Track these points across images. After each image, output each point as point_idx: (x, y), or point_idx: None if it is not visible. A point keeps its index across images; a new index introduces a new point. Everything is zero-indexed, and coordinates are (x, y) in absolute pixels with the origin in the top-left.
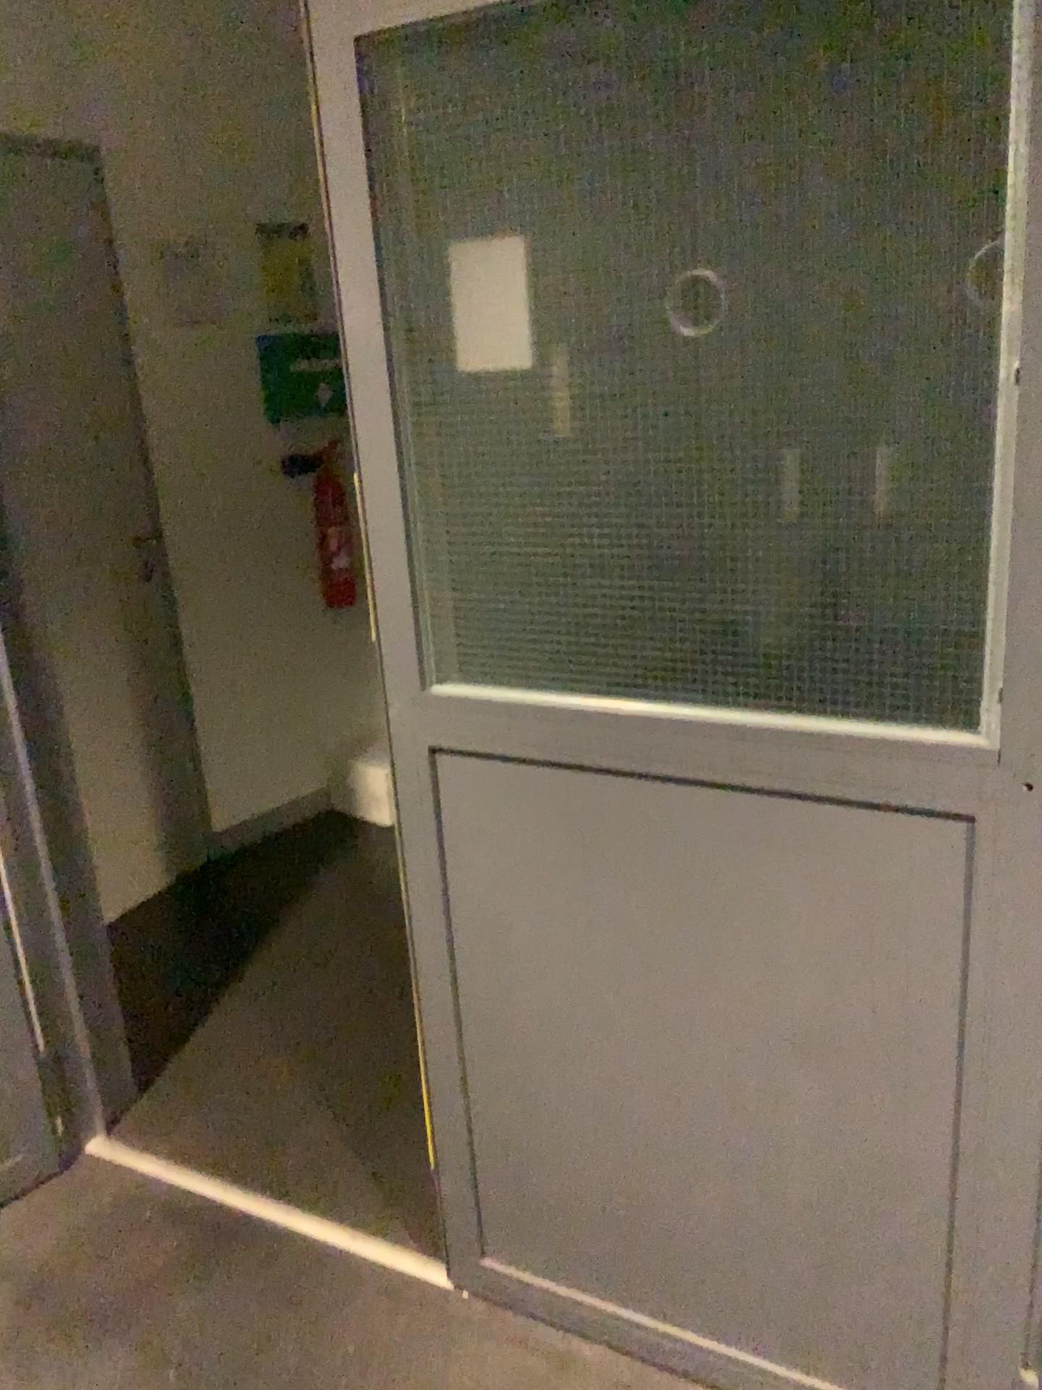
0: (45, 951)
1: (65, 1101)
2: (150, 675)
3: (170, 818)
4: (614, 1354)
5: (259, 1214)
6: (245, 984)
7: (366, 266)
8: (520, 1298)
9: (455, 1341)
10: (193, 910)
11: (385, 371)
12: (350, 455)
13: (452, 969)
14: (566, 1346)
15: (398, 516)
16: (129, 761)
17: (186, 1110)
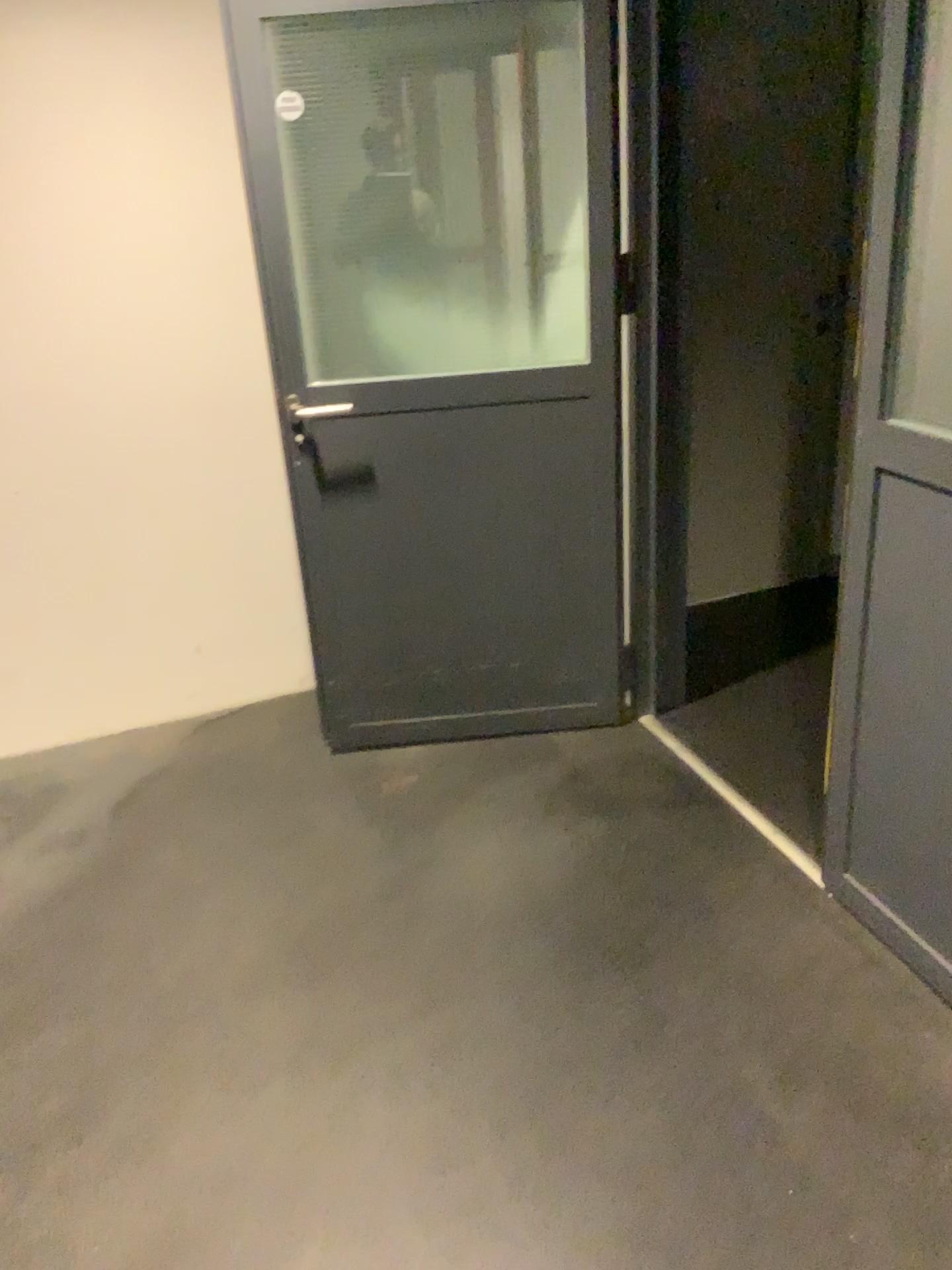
0: (640, 575)
1: (631, 679)
2: (804, 412)
3: (794, 530)
4: (908, 972)
5: (721, 793)
6: (796, 662)
7: (898, 72)
8: (859, 908)
9: (804, 914)
10: (787, 603)
11: (898, 159)
12: (864, 227)
13: (861, 643)
14: (877, 952)
15: (888, 278)
16: (770, 476)
17: (711, 721)
